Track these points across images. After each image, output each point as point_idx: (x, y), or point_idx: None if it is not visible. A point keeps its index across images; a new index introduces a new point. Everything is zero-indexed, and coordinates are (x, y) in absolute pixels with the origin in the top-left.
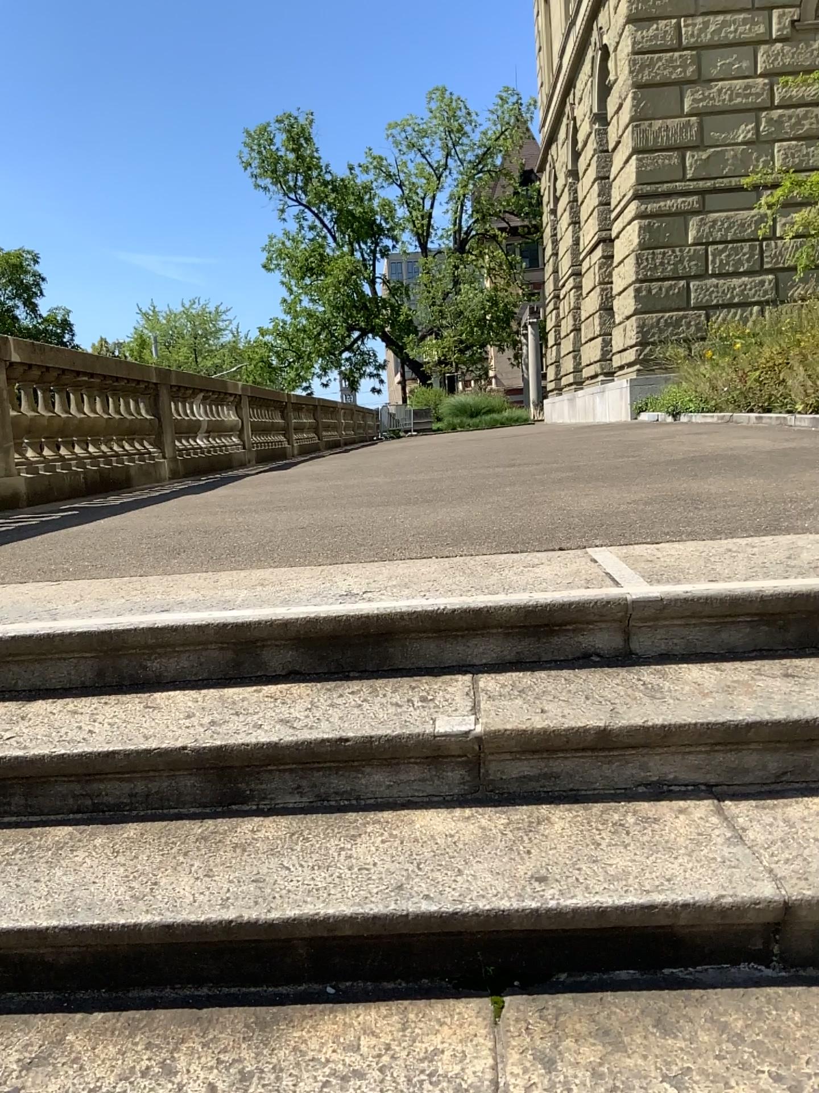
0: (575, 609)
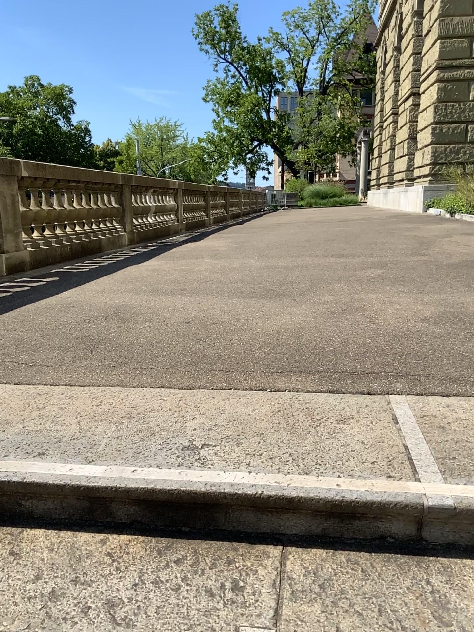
0: (377, 511)
